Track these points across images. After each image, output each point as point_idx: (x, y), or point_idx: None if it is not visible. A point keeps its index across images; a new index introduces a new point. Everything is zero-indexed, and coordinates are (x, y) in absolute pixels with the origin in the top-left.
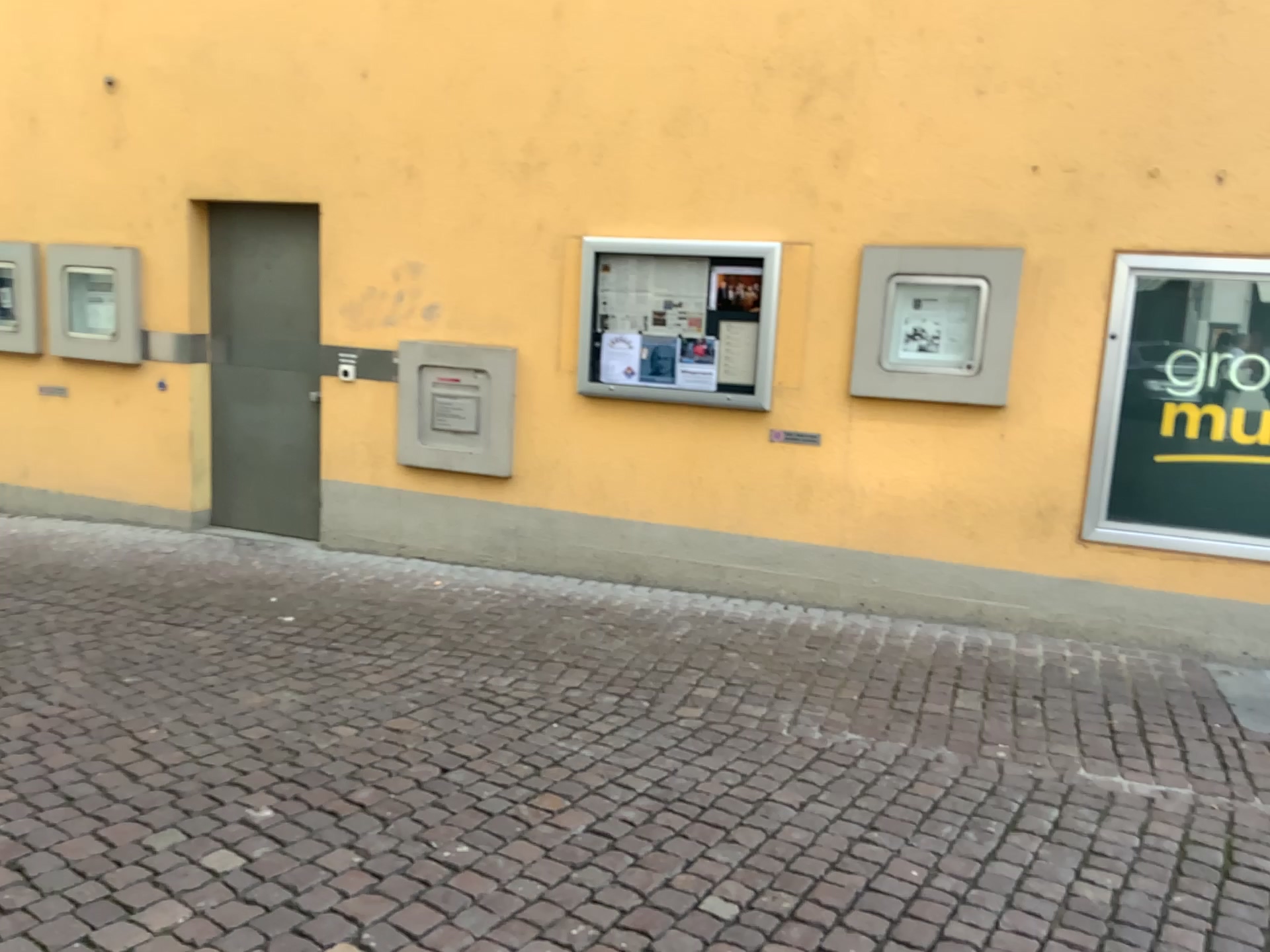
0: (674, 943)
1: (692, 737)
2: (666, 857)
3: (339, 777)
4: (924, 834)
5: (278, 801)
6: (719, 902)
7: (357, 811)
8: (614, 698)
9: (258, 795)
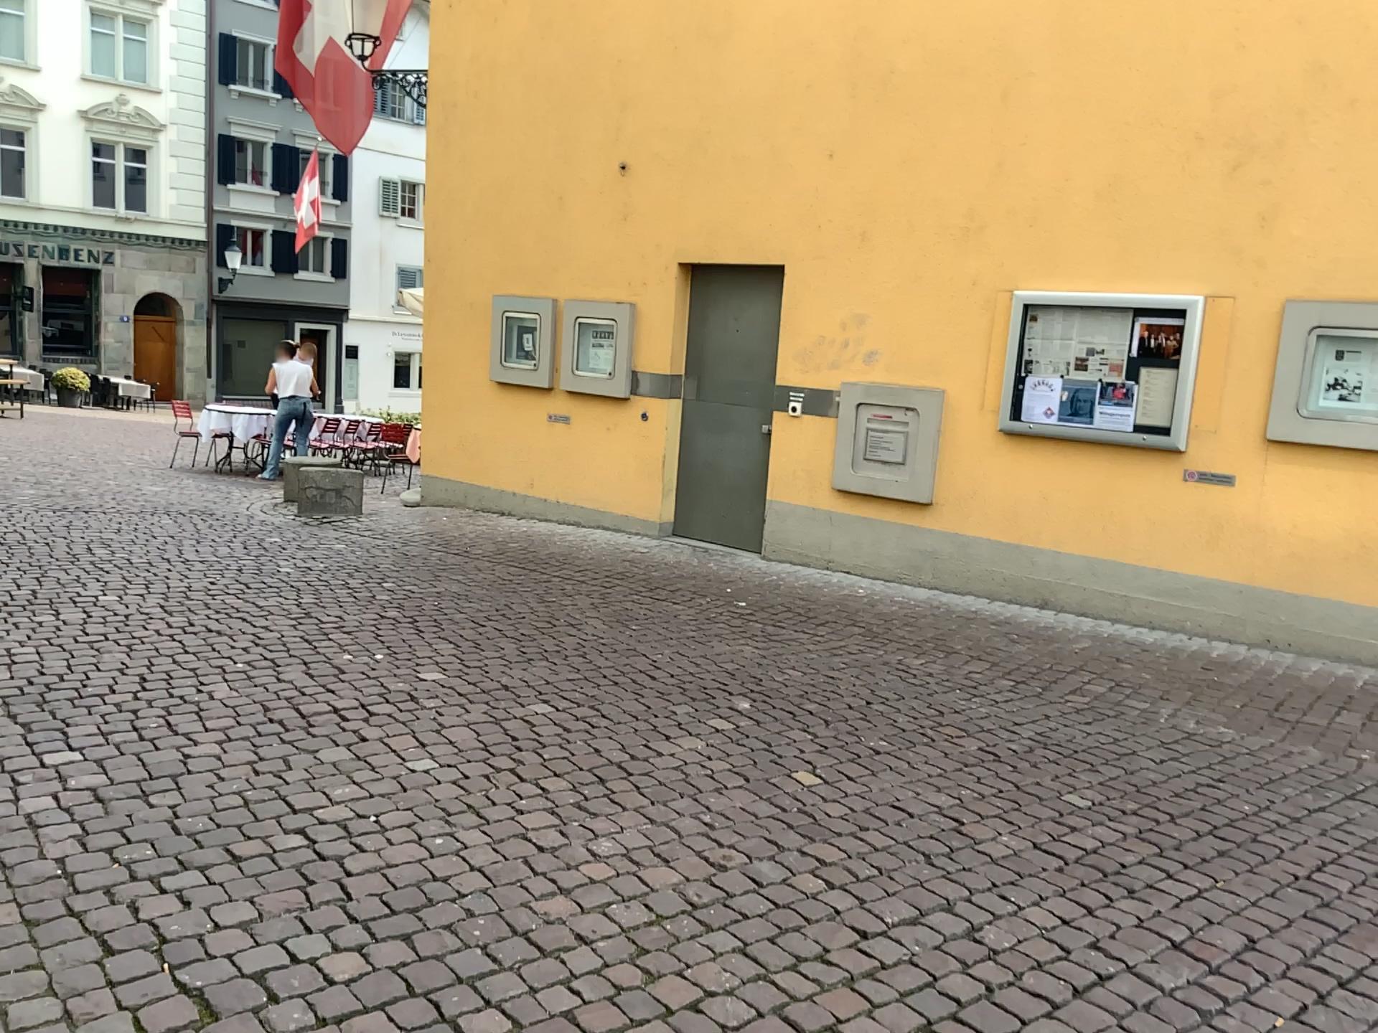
0: (1035, 810)
1: (1076, 714)
2: (1039, 772)
3: (792, 698)
4: (1266, 792)
5: (751, 704)
6: (1076, 798)
7: (807, 717)
8: (1012, 684)
9: (737, 699)
